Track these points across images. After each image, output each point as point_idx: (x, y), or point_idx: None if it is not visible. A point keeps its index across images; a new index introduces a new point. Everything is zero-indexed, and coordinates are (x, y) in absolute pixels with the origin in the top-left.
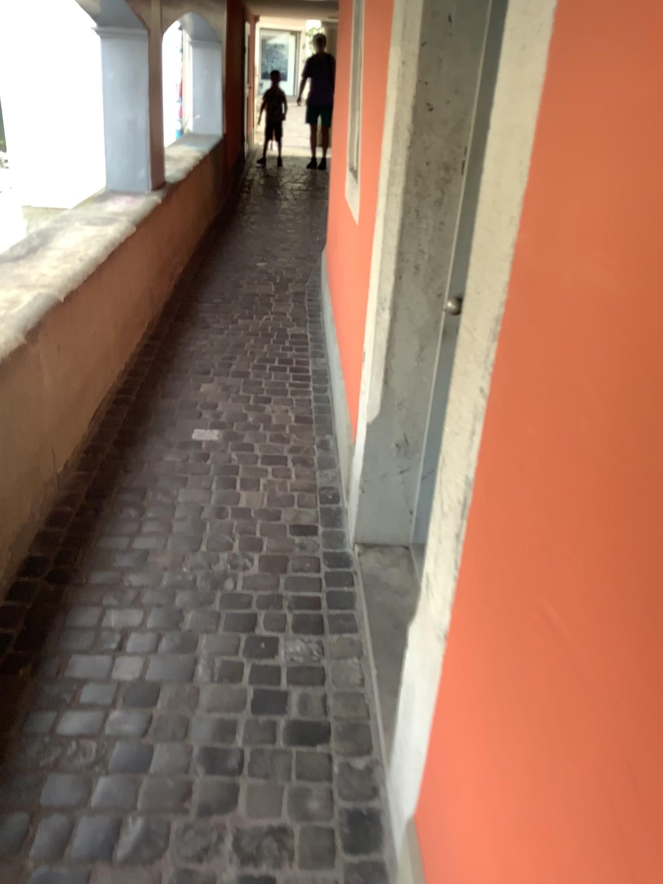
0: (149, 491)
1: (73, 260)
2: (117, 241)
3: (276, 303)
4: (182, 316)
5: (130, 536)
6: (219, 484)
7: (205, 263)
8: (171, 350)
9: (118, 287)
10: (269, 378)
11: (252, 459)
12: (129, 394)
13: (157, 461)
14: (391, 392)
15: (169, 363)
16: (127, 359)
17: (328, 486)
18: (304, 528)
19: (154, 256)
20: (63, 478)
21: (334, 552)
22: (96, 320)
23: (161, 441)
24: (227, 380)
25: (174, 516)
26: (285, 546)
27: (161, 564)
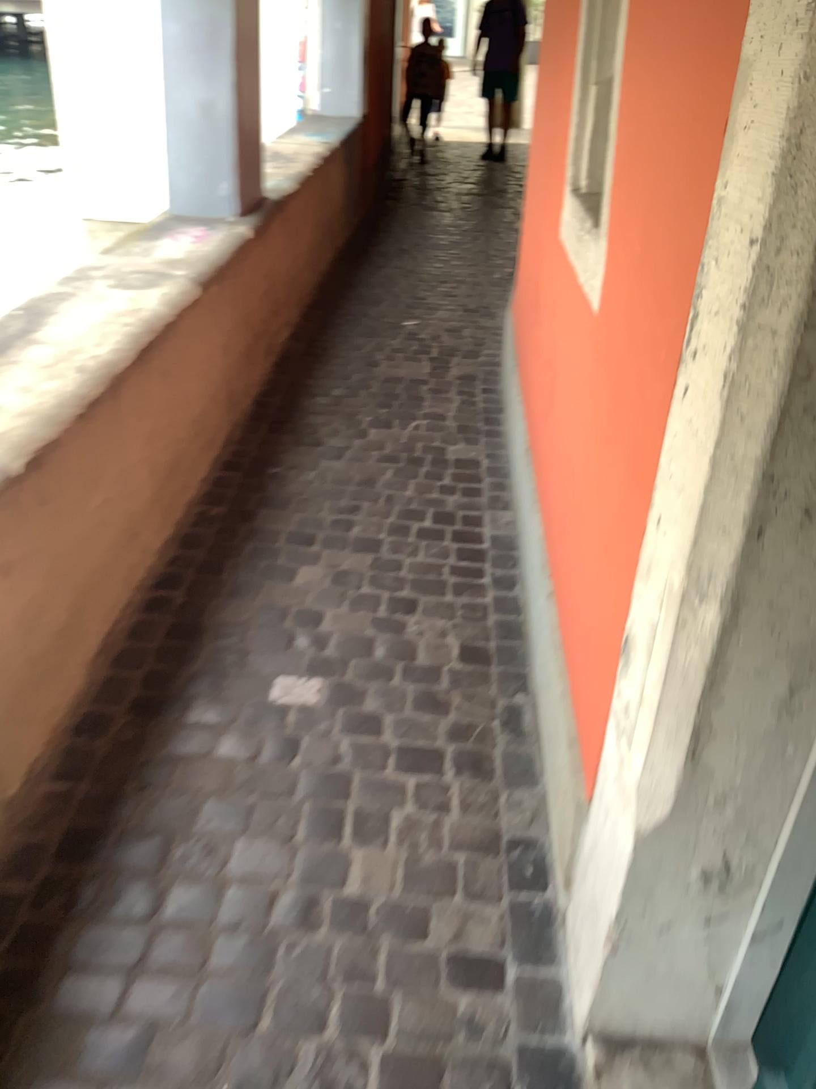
0: (178, 844)
1: (66, 371)
2: (157, 324)
3: (431, 398)
4: (279, 422)
5: (125, 977)
6: (312, 827)
7: (324, 321)
8: (256, 493)
9: (157, 406)
10: (415, 556)
11: (379, 757)
12: (175, 591)
13: (203, 760)
14: (702, 782)
15: (249, 523)
16: (178, 519)
17: (523, 838)
18: (478, 966)
19: (233, 331)
20: (19, 812)
21: (540, 1040)
22: (104, 482)
23: (217, 707)
24: (343, 560)
25: (219, 918)
26: (437, 1022)
27: (176, 1074)
